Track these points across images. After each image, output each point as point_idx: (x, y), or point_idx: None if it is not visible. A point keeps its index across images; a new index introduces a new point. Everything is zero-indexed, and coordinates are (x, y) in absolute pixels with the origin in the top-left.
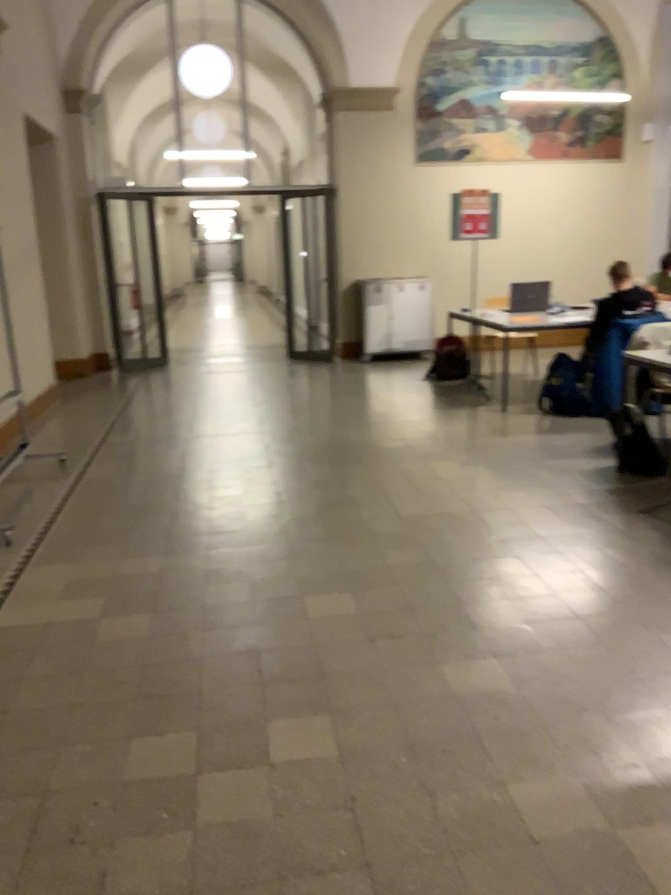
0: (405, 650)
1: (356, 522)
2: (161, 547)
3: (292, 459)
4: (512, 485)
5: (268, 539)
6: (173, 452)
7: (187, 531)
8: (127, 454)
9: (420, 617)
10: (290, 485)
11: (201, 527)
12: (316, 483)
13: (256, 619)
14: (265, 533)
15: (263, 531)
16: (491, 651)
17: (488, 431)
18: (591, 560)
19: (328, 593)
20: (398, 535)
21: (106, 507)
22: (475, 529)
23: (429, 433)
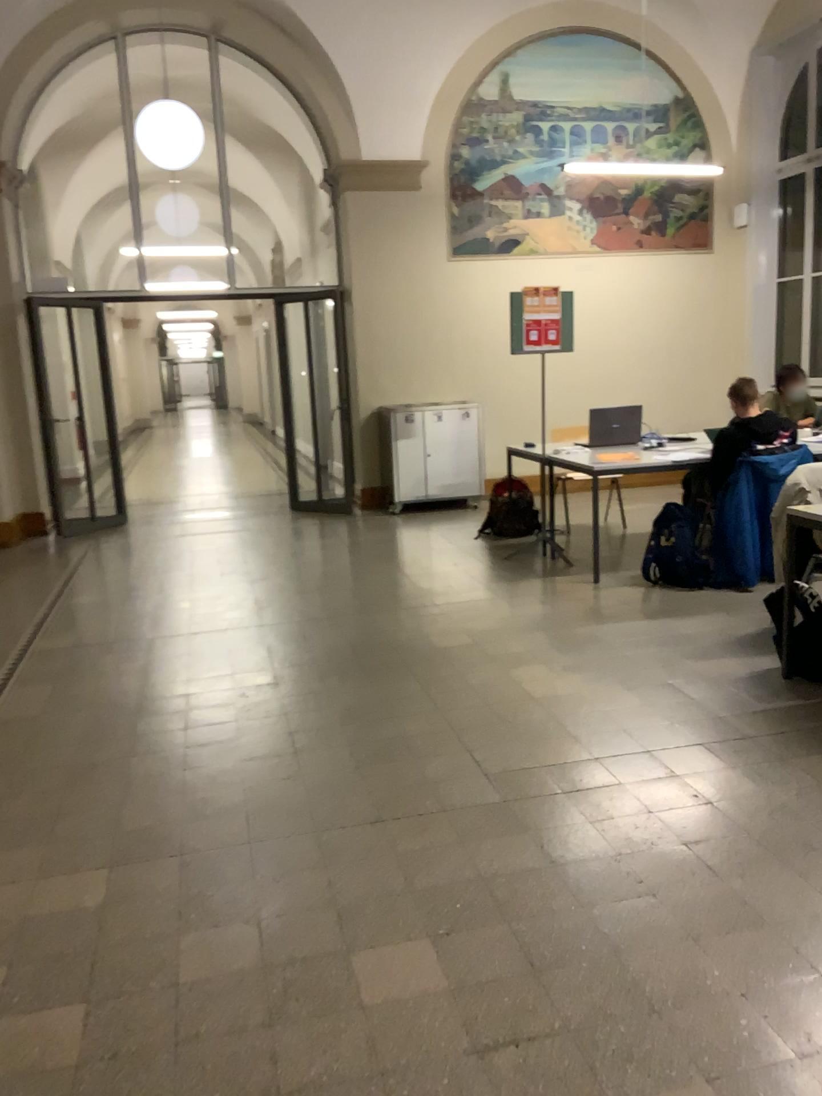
0: (544, 1074)
1: (417, 787)
2: (106, 852)
3: (309, 675)
4: (637, 707)
5: (282, 828)
6: (131, 668)
7: (151, 815)
8: (60, 674)
9: (554, 988)
10: (309, 722)
11: (173, 807)
12: (348, 716)
13: (272, 1010)
14: (276, 816)
15: (273, 812)
16: (694, 1065)
17: (584, 617)
18: (799, 847)
19: (389, 940)
20: (487, 811)
21: (21, 774)
22: (603, 792)
23: (501, 623)
